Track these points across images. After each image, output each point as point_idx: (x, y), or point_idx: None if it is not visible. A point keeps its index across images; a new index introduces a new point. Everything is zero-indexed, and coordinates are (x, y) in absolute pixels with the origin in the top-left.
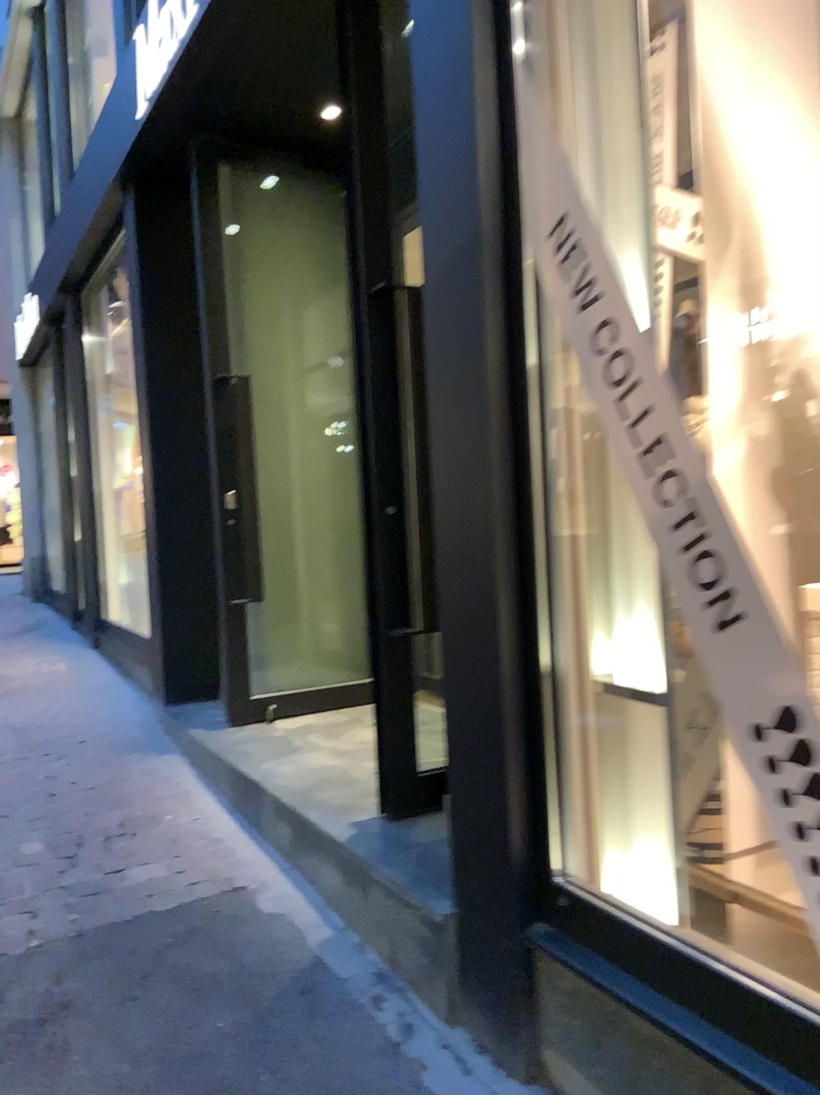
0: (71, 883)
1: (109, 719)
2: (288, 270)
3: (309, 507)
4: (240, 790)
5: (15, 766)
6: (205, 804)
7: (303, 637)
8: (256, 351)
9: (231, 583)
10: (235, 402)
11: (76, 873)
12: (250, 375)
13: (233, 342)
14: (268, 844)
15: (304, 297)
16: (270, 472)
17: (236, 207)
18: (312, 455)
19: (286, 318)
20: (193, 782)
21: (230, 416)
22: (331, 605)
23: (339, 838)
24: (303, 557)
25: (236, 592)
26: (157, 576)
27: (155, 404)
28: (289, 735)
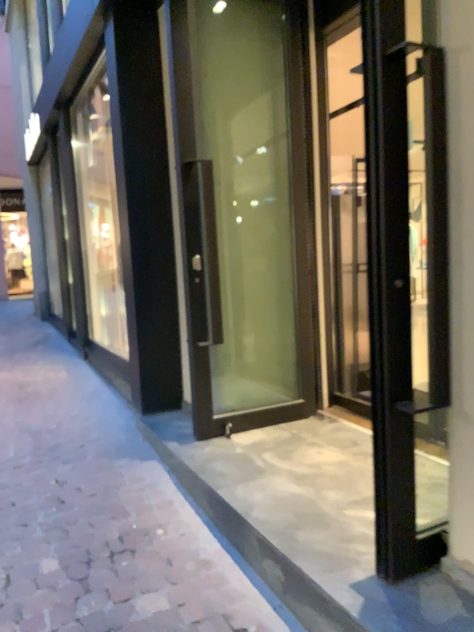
0: (85, 617)
1: (101, 425)
2: (237, 76)
3: (253, 267)
4: (220, 511)
5: (32, 472)
6: (188, 519)
7: (248, 367)
8: (214, 142)
9: (198, 329)
10: (200, 183)
11: (88, 604)
12: (210, 161)
13: (198, 134)
14: (255, 576)
15: (249, 100)
16: (224, 239)
17: (199, 21)
18: (256, 226)
19: (236, 116)
20: (174, 491)
21: (196, 195)
22: (270, 343)
23: (348, 608)
24: (249, 306)
25: (202, 336)
26: (134, 318)
27: (131, 187)
28: (250, 455)
